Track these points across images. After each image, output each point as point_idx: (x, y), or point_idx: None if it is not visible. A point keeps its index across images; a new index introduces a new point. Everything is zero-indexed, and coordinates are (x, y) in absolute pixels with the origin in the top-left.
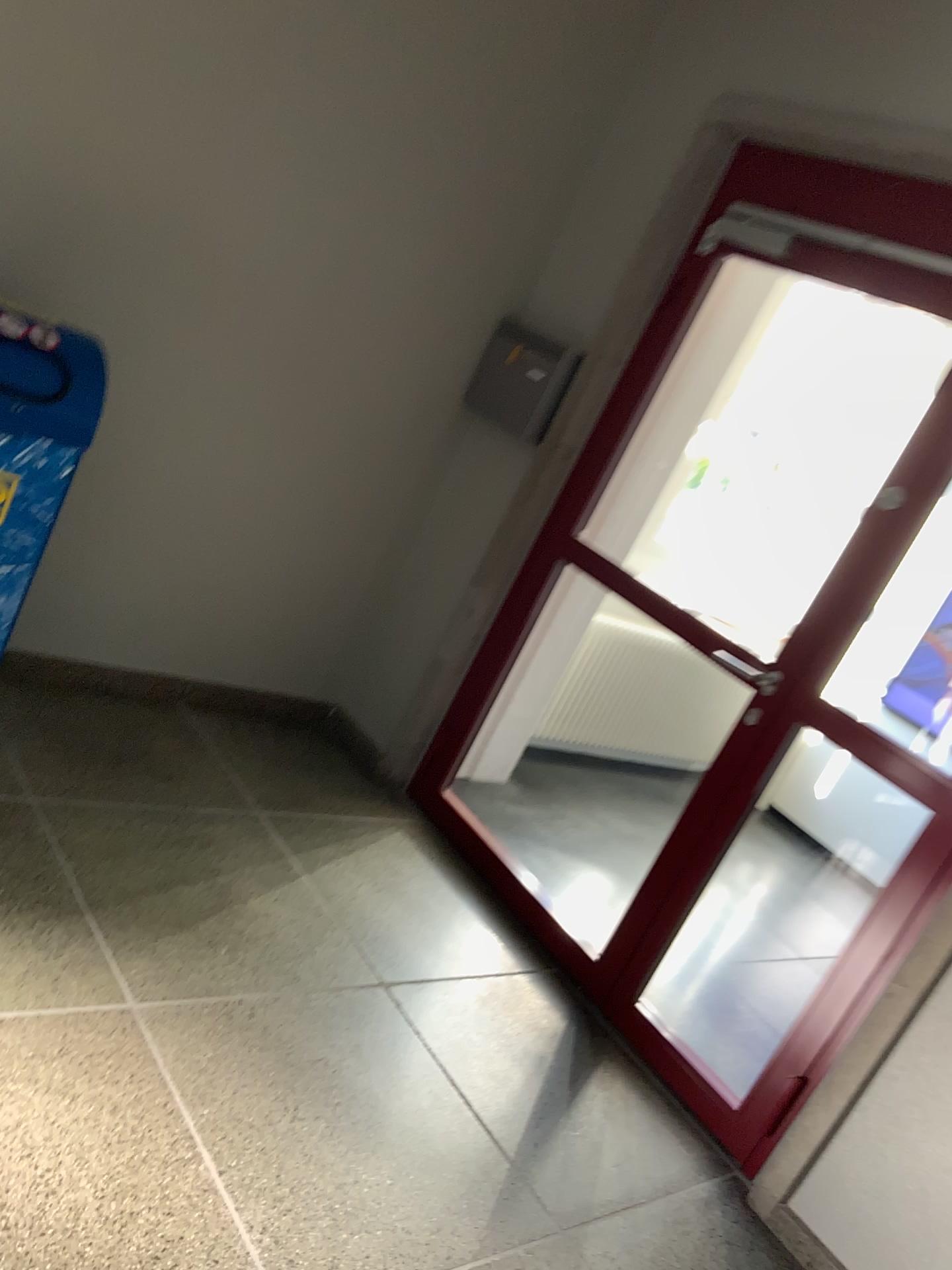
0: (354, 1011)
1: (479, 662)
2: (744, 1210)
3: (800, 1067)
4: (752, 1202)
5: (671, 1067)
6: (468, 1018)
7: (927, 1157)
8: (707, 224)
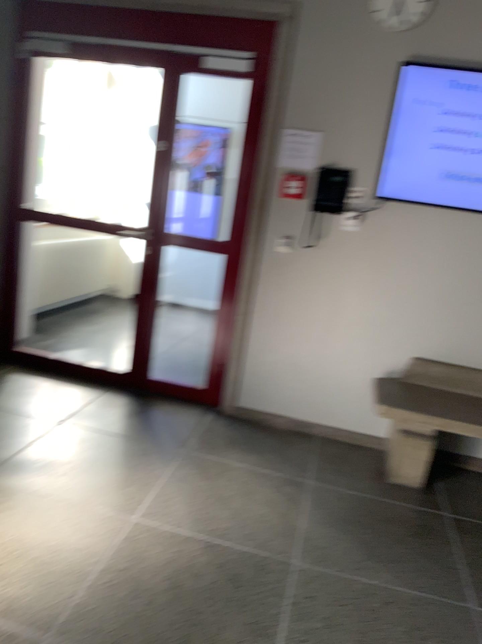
0: (61, 434)
1: (5, 282)
2: (223, 417)
3: (219, 362)
4: (224, 413)
5: (175, 391)
6: (100, 415)
7: (269, 363)
8: (21, 41)
